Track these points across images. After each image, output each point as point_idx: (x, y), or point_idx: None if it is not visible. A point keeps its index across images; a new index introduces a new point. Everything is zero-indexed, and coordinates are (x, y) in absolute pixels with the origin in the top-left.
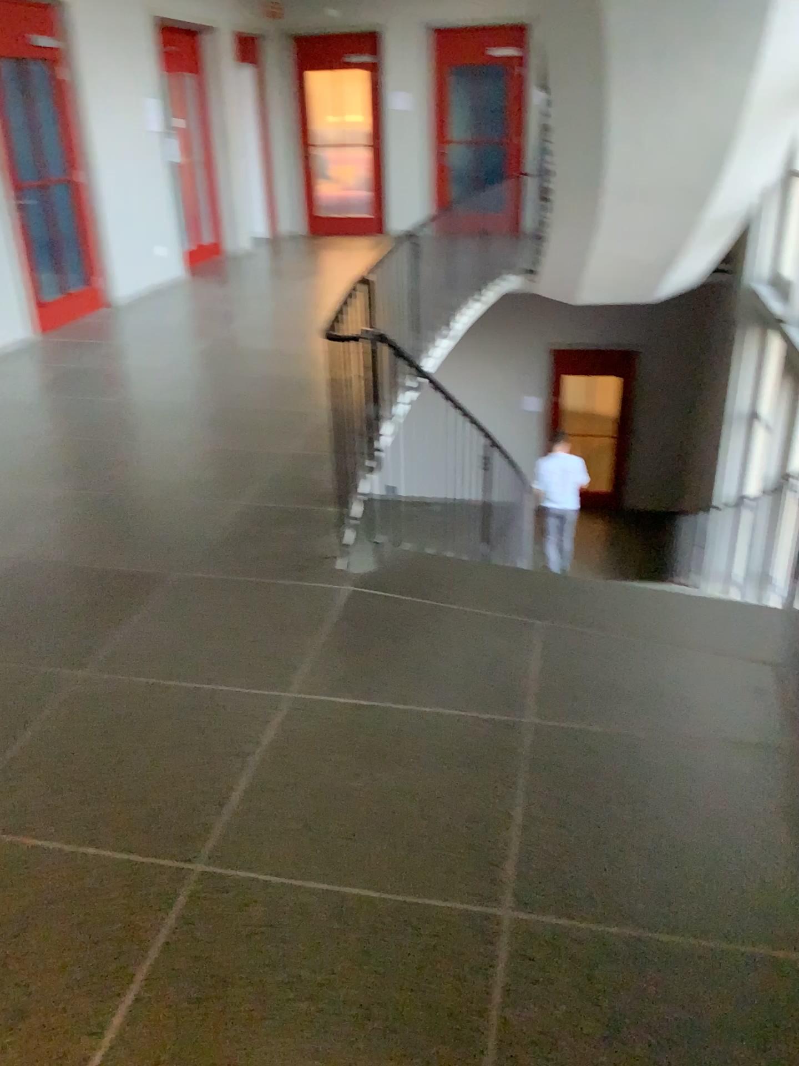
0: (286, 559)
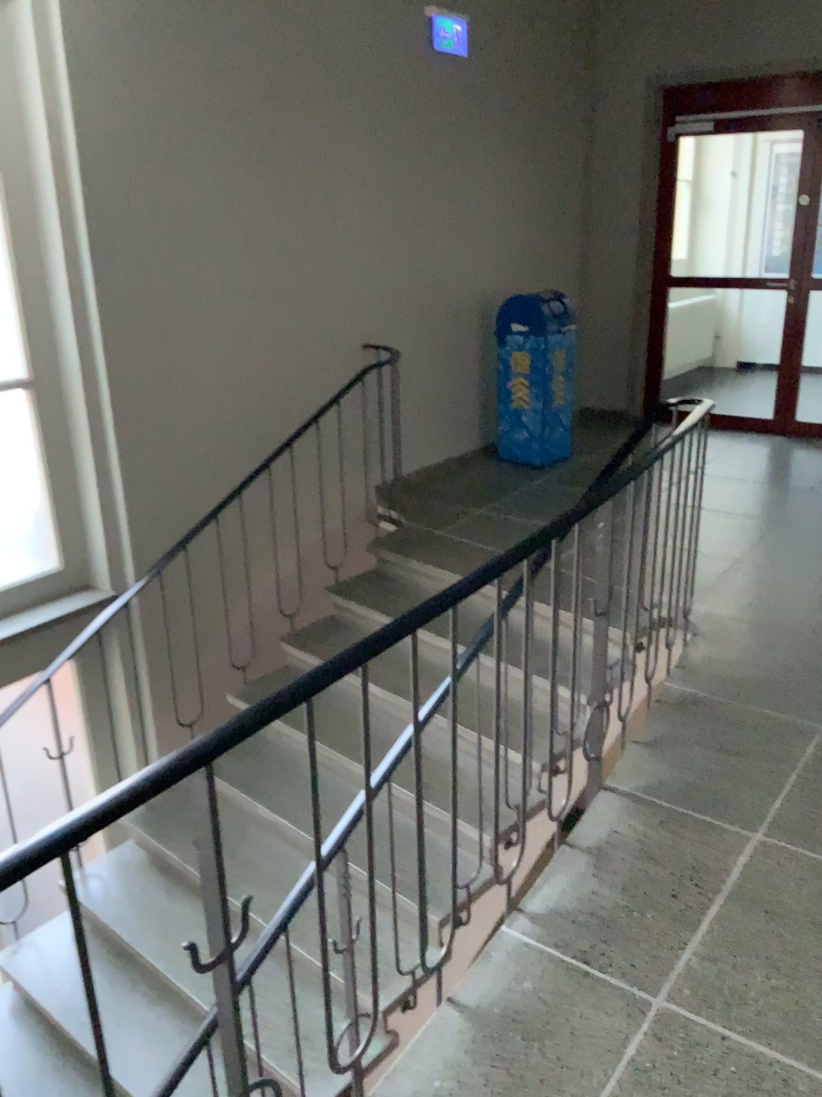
0: (748, 640)
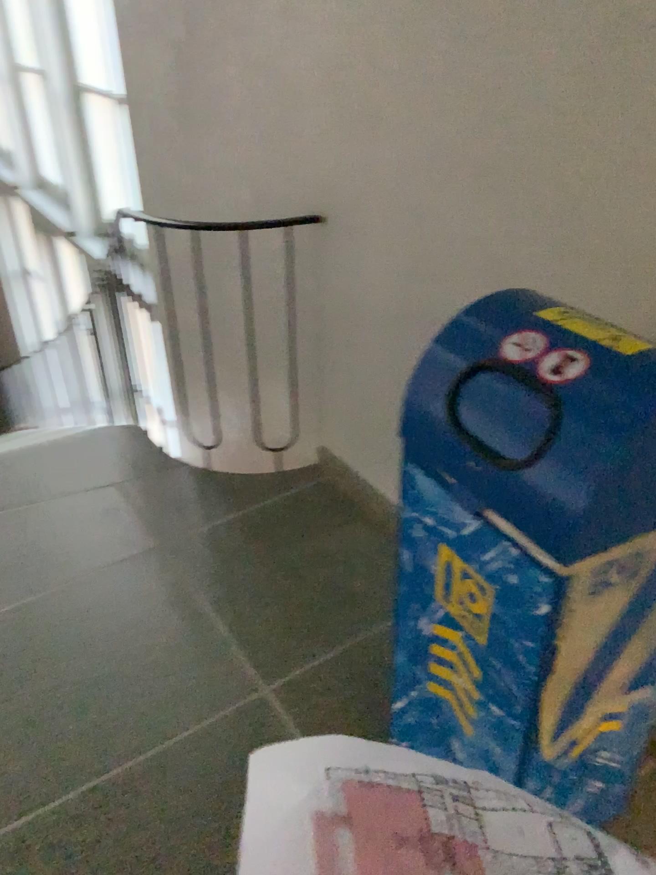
0: None
